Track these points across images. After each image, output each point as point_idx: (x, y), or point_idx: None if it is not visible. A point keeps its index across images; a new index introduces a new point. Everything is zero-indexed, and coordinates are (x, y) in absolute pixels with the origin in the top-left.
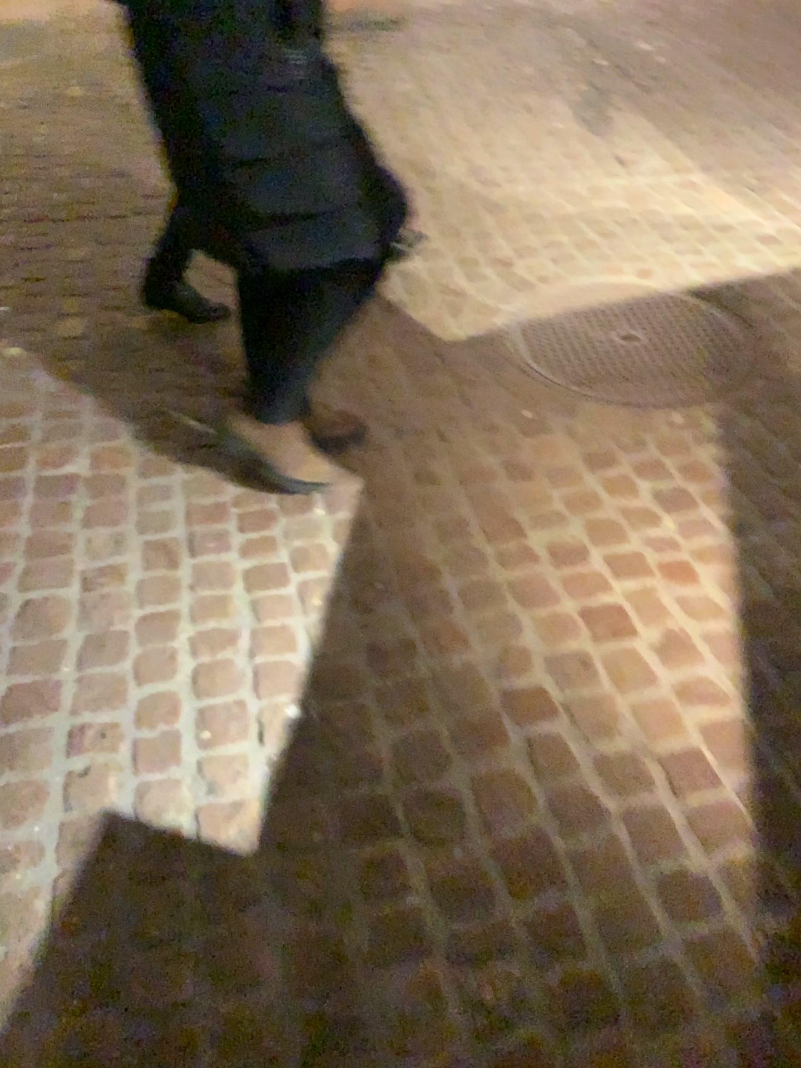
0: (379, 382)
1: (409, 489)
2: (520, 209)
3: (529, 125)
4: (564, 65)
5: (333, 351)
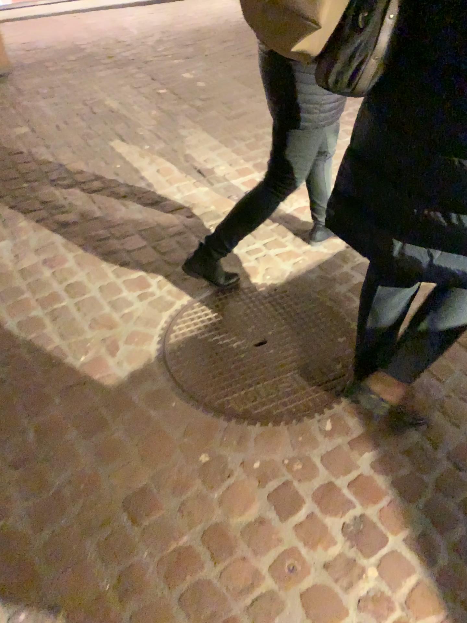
0: (59, 460)
1: (119, 615)
2: (138, 225)
3: (125, 147)
4: (138, 95)
5: (5, 434)
